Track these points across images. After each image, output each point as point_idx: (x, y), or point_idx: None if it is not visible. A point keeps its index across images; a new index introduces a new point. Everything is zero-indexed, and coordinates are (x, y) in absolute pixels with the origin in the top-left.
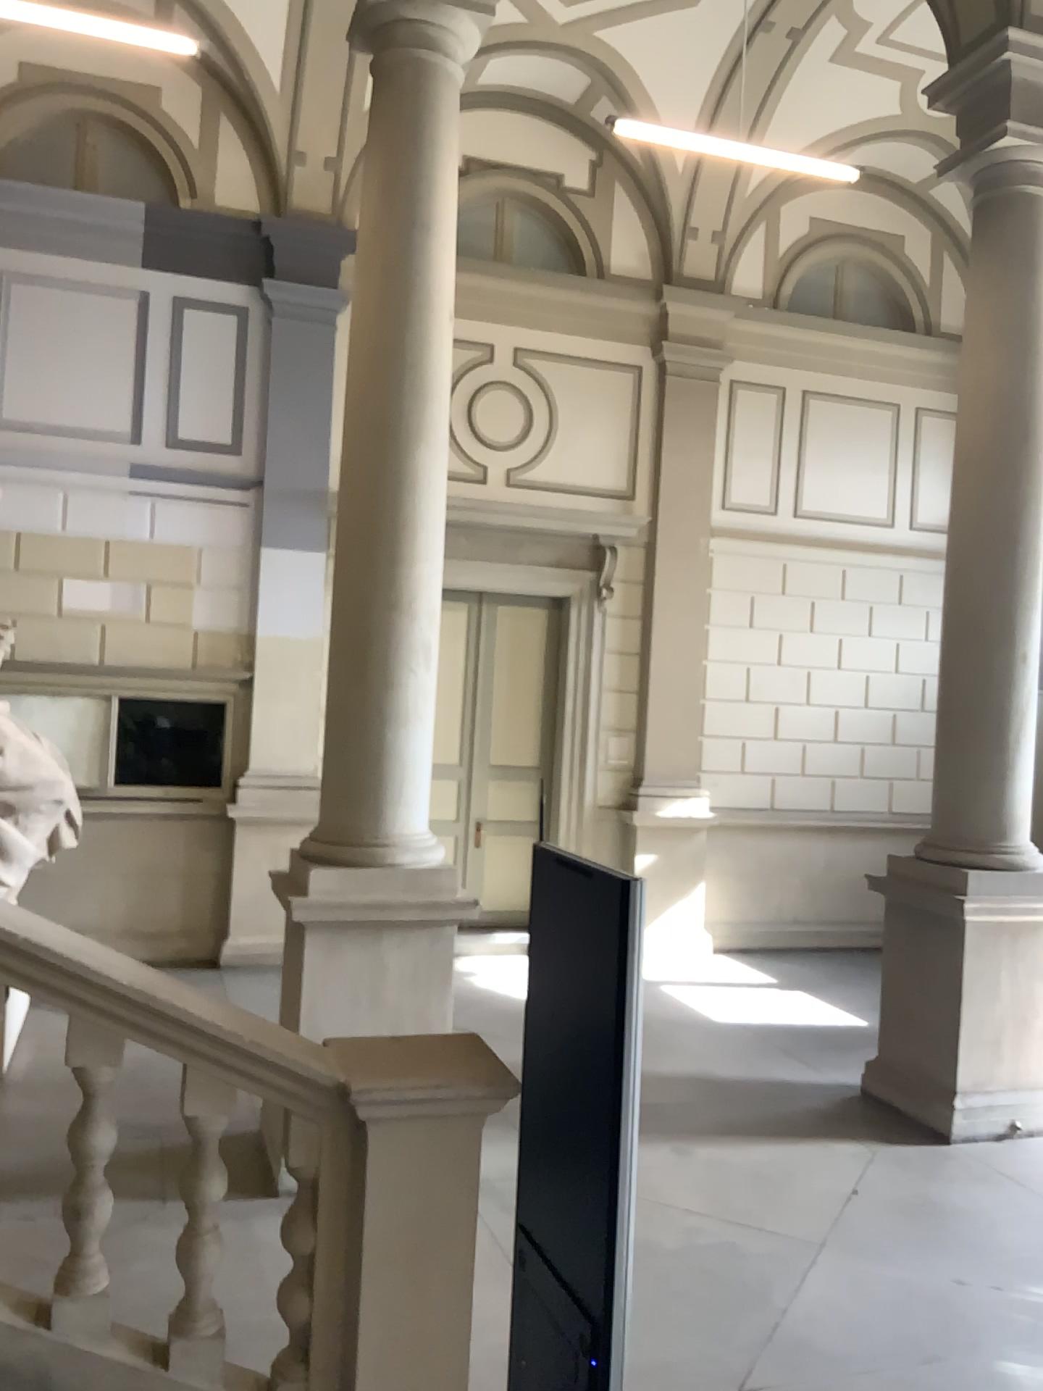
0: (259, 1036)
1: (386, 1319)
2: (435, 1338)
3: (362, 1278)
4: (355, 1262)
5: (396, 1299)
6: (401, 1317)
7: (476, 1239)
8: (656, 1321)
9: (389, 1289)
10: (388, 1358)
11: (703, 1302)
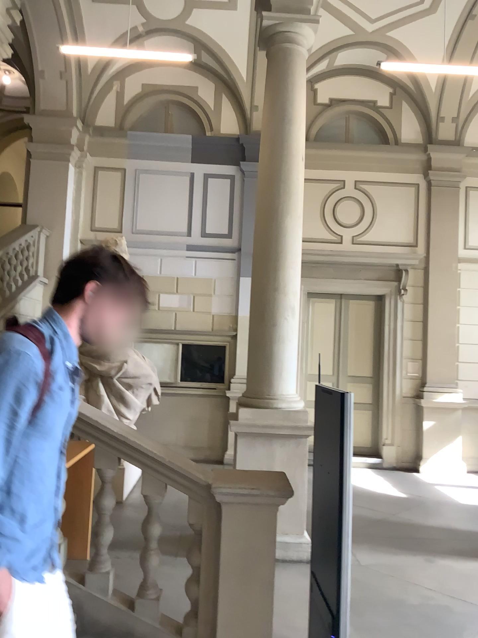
0: (171, 459)
1: (229, 600)
2: (253, 613)
3: (218, 578)
4: (215, 570)
5: (234, 591)
6: (237, 600)
7: (272, 566)
8: (397, 637)
9: (231, 585)
10: (231, 619)
11: (425, 632)
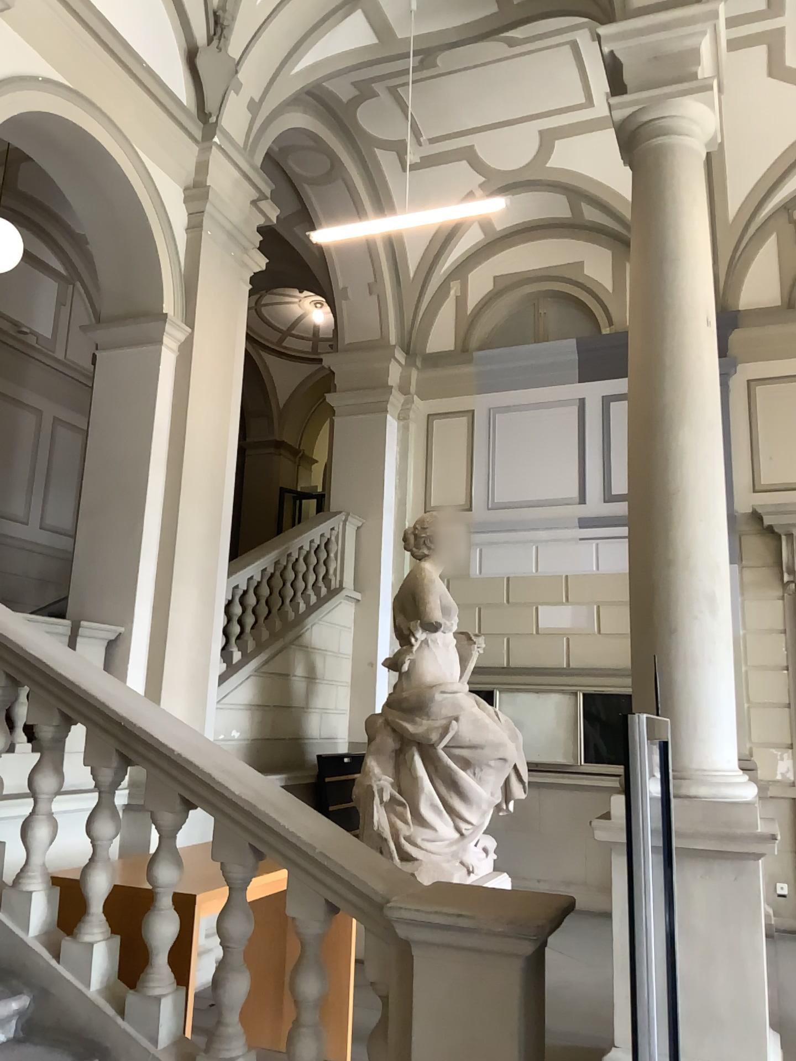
0: (330, 844)
1: None
2: None
3: None
4: None
5: None
6: None
7: None
8: None
9: None
10: None
11: None
